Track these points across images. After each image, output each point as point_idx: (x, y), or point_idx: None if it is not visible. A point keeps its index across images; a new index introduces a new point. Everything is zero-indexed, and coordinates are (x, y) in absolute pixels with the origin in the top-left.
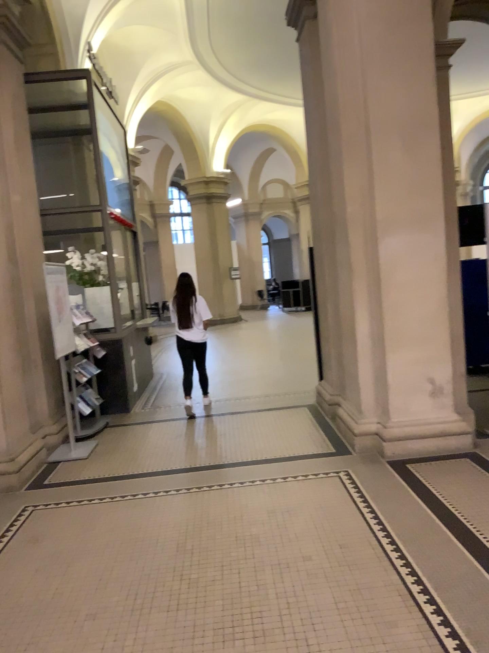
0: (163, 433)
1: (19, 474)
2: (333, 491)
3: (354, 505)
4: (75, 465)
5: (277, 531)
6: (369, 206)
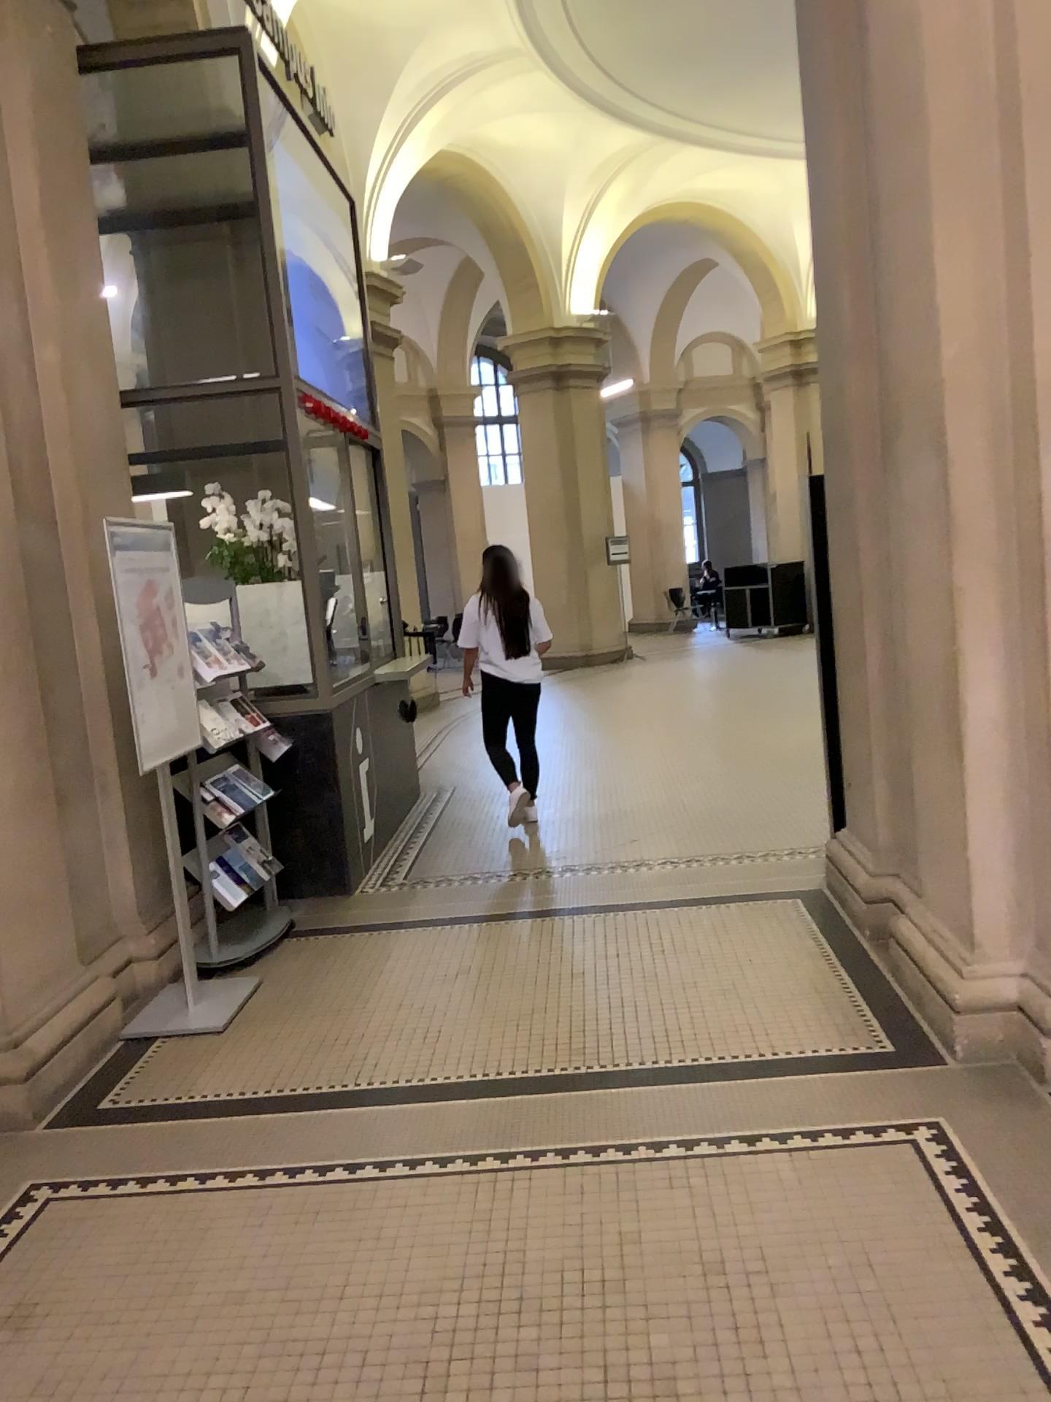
0: (422, 967)
1: (31, 1083)
2: (901, 1206)
3: (979, 1272)
4: (183, 1055)
5: (732, 1366)
6: (1013, 342)
